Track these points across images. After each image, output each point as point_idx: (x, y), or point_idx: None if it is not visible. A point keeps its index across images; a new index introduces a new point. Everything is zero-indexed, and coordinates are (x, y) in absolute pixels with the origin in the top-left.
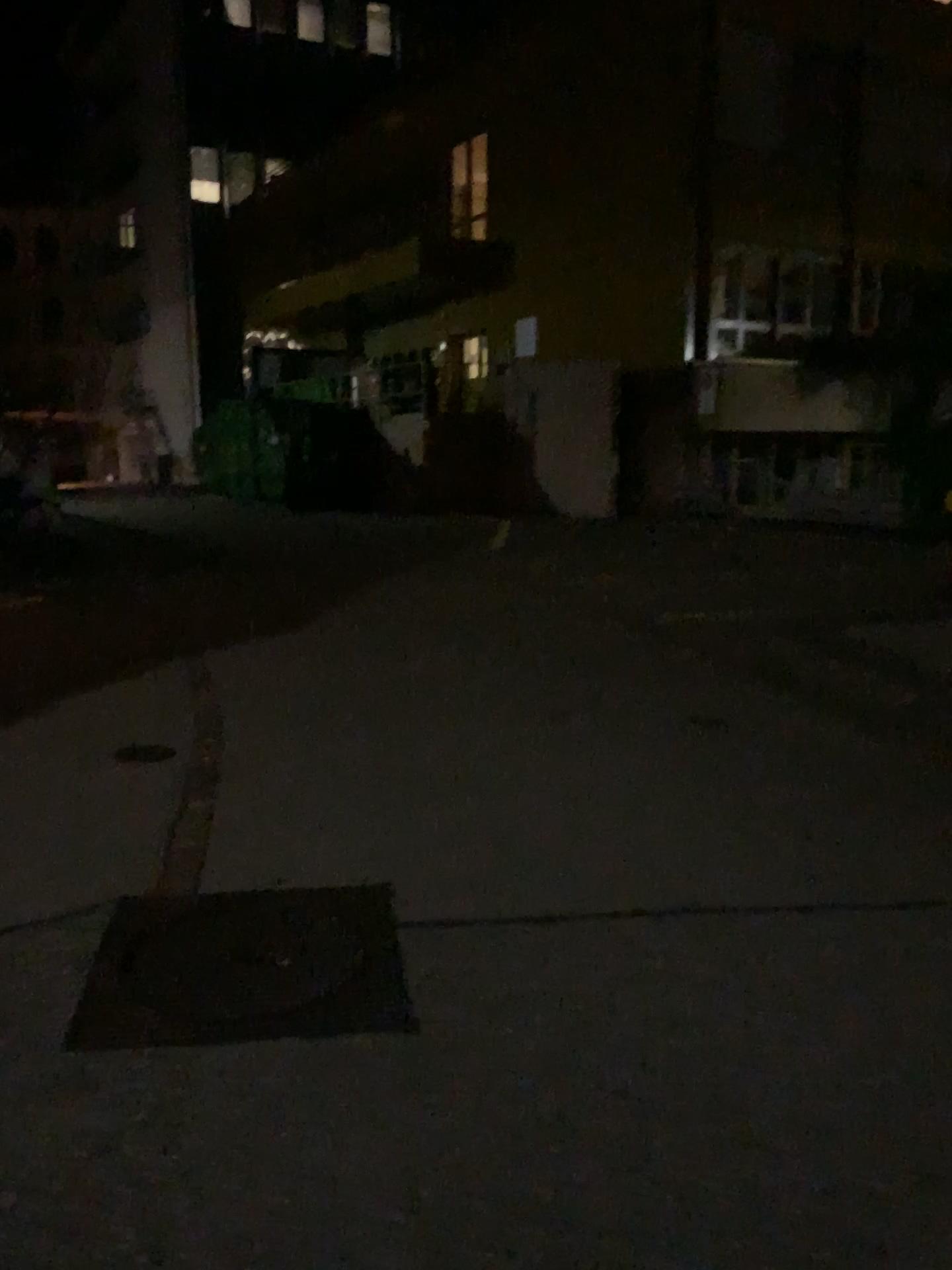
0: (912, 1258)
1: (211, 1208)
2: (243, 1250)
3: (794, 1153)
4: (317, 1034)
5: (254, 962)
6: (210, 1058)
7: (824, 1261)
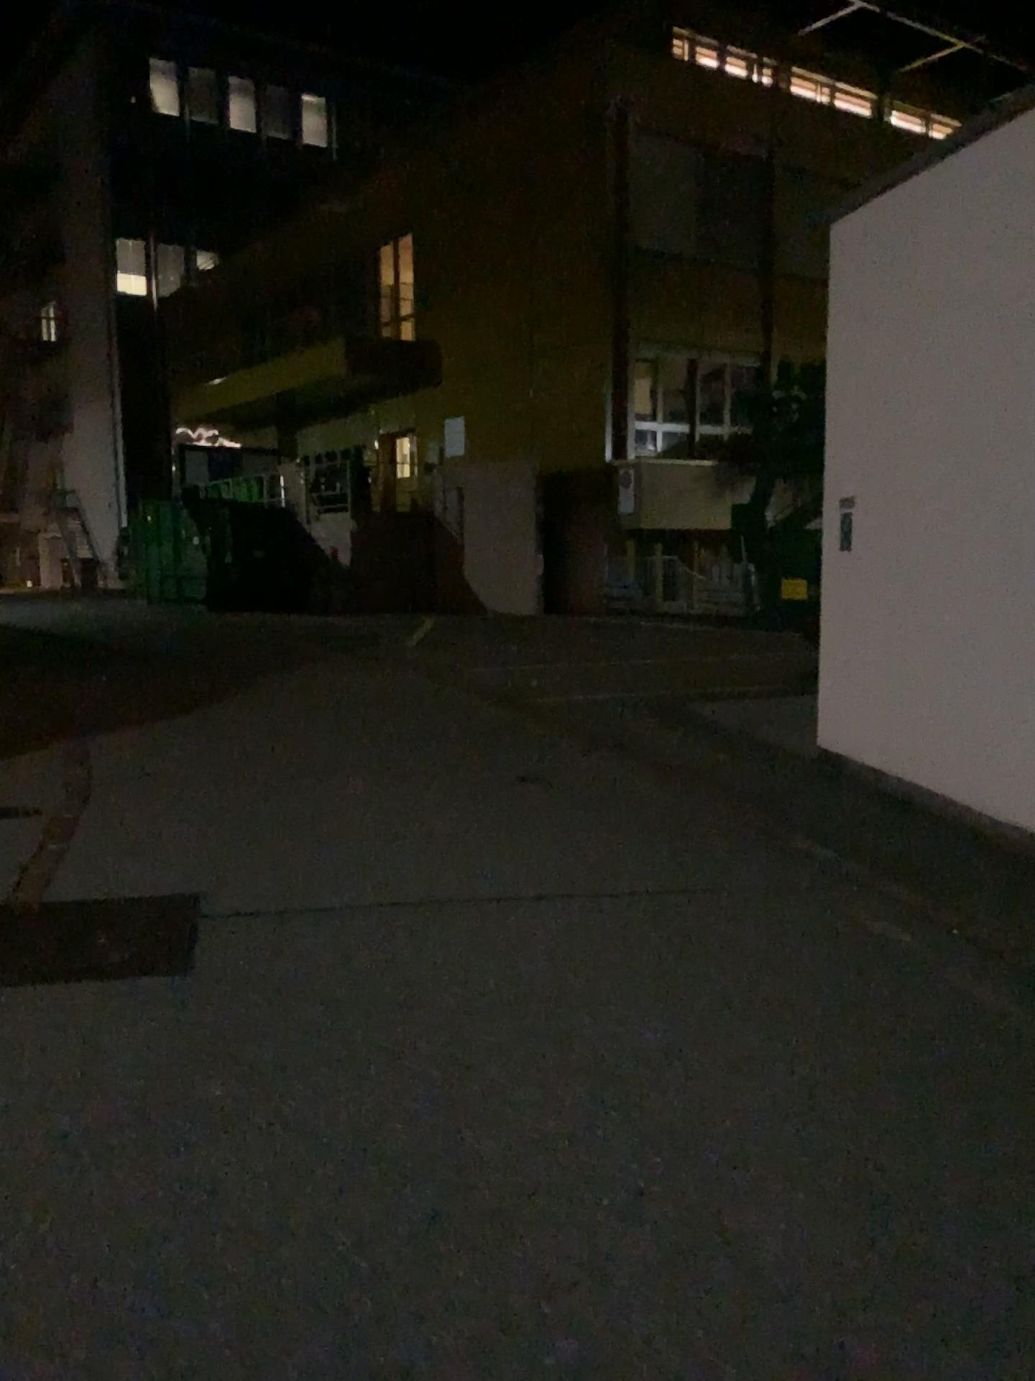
0: (485, 1067)
1: (9, 1058)
2: (26, 1074)
3: (436, 1023)
4: (112, 975)
5: (75, 937)
6: (26, 988)
7: (421, 1068)
